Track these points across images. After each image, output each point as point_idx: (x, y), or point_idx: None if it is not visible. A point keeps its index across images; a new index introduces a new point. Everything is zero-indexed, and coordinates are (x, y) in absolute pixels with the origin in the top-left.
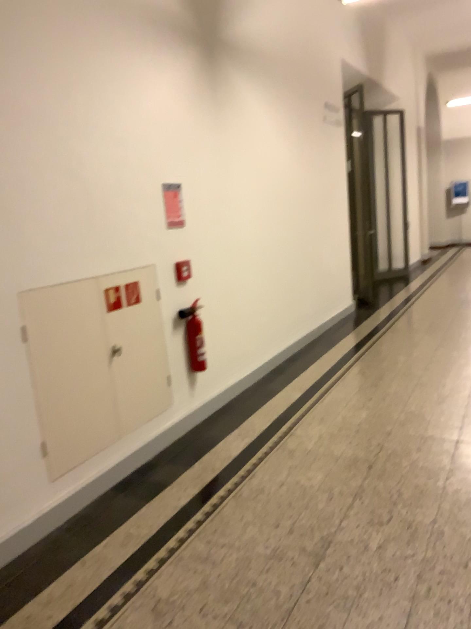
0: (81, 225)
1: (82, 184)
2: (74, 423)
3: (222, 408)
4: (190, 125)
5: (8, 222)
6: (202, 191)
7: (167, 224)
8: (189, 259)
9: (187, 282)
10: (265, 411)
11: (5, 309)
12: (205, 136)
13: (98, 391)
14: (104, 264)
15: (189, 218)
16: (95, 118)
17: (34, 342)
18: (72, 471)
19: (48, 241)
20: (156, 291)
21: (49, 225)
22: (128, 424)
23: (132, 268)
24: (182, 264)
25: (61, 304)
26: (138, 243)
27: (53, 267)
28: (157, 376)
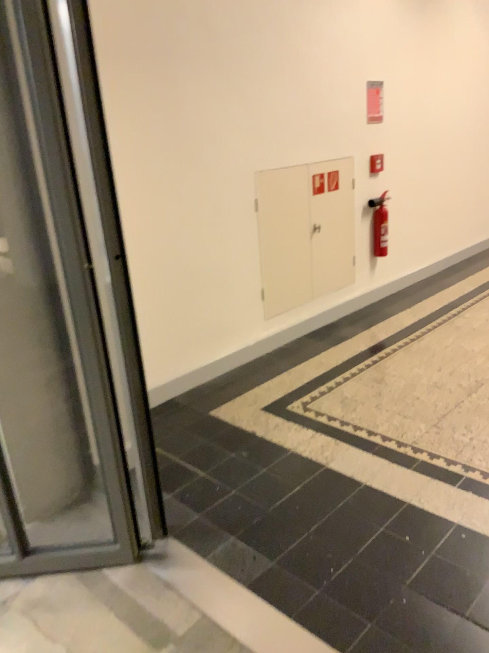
0: (299, 118)
1: (303, 83)
2: (283, 280)
3: (397, 292)
4: (396, 24)
5: (251, 115)
6: (400, 90)
7: (367, 120)
8: (382, 155)
9: (379, 175)
10: (437, 296)
11: (244, 184)
12: (409, 35)
13: (301, 258)
14: (313, 154)
15: (386, 115)
16: (318, 23)
17: (261, 212)
18: (279, 316)
19: (276, 131)
20: (351, 181)
21: (277, 118)
22: (320, 290)
23: (335, 159)
24: (376, 158)
25: (281, 184)
26: (342, 137)
27: (277, 153)
28: (346, 254)
